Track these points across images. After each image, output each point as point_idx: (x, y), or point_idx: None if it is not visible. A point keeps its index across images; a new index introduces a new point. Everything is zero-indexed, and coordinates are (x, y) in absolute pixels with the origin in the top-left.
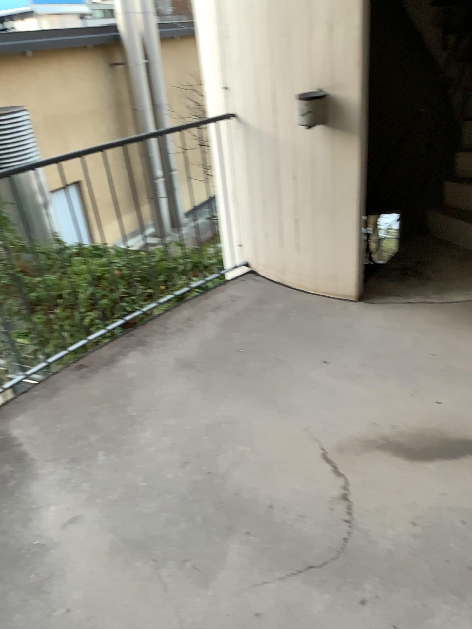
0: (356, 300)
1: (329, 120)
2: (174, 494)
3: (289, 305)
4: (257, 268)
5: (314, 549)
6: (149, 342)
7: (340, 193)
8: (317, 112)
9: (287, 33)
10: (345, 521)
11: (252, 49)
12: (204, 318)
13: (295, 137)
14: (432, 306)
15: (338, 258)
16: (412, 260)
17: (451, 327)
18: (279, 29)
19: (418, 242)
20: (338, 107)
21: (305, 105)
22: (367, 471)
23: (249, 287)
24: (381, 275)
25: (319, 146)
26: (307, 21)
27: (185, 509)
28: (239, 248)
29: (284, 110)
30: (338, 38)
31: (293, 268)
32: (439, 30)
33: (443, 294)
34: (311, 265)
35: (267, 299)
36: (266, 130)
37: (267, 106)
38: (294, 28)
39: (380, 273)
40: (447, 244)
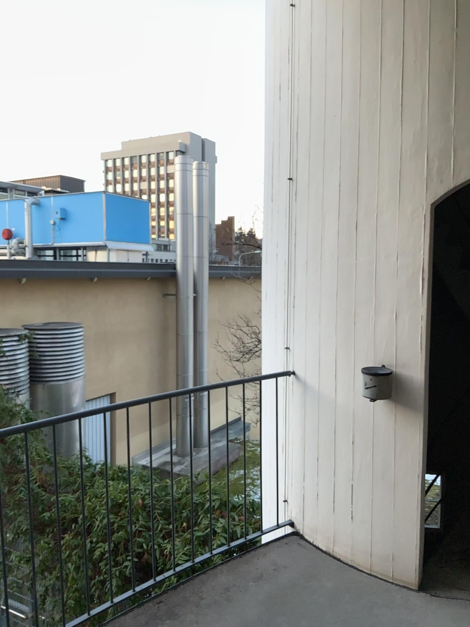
0: (418, 591)
1: (393, 394)
2: None
3: (342, 586)
4: (304, 532)
5: None
6: (182, 617)
7: (403, 468)
8: (382, 386)
9: (355, 313)
10: None
11: (319, 321)
12: (245, 591)
13: (357, 405)
14: None
15: (398, 537)
16: None
17: None
18: (348, 309)
19: None
20: (403, 384)
21: (369, 378)
22: None
23: (294, 555)
24: (440, 558)
25: (381, 417)
26: (375, 306)
27: None
28: (285, 505)
29: (348, 378)
30: (404, 324)
31: (345, 539)
32: None
33: None
34: (366, 540)
35: (315, 574)
36: (327, 393)
37: (330, 372)
38: (363, 310)
39: (439, 556)
40: None
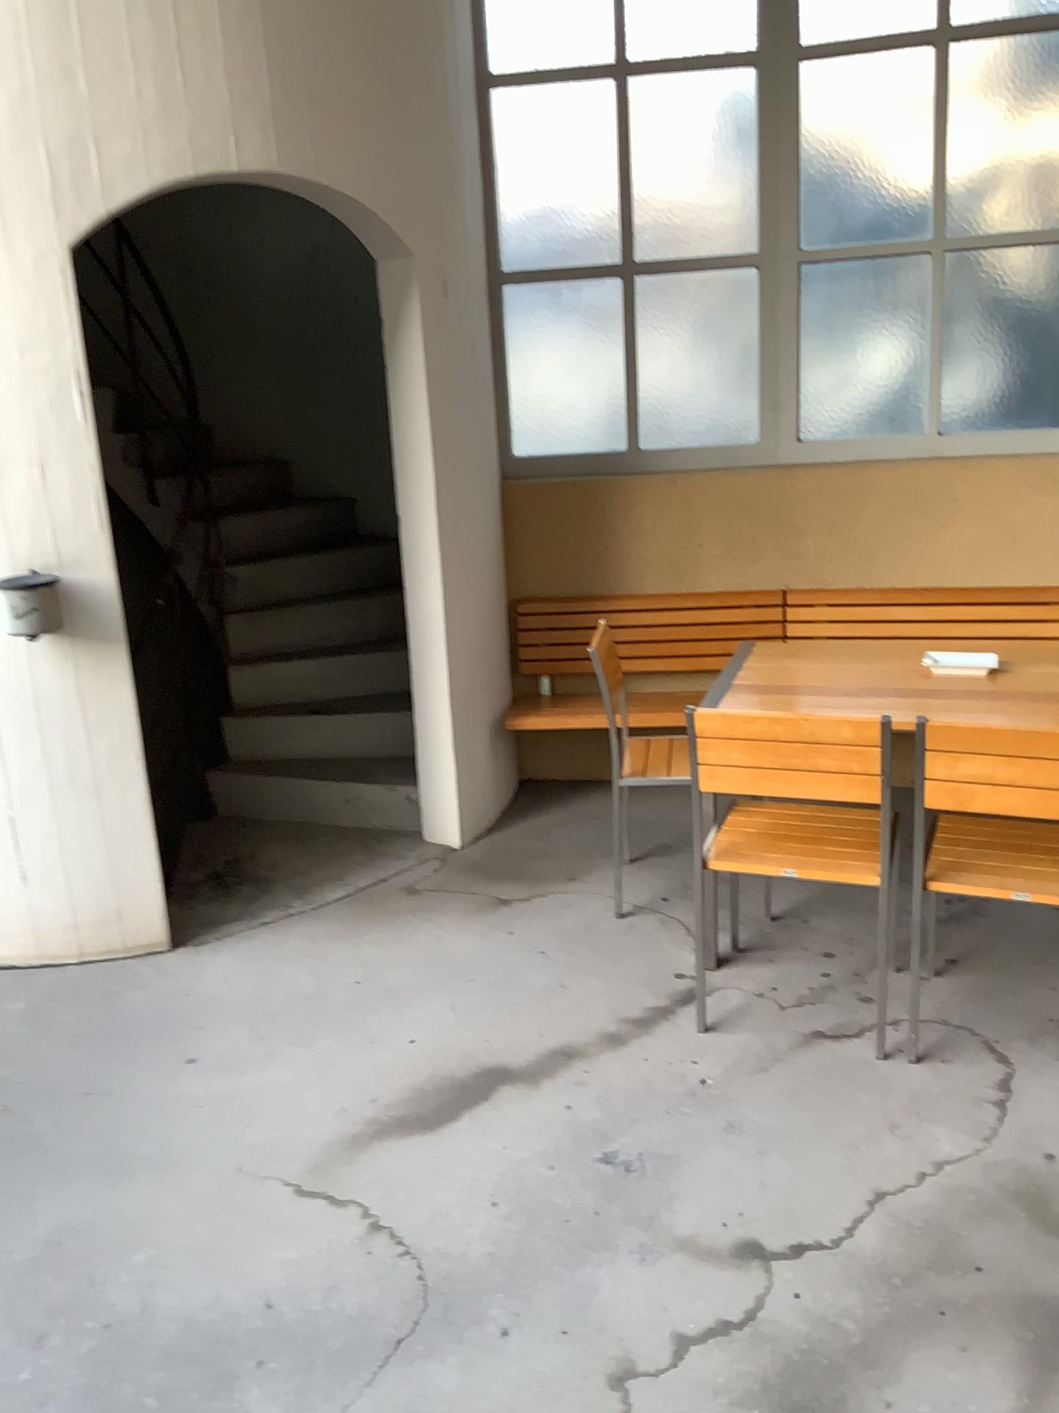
0: (172, 948)
1: (65, 622)
2: (66, 1393)
3: (42, 997)
4: None
5: (387, 1313)
6: None
7: (107, 751)
8: (41, 611)
9: None
10: (405, 1252)
11: None
12: None
13: None
14: (306, 918)
15: (121, 875)
16: (222, 861)
17: (359, 936)
18: None
19: (208, 832)
20: (80, 599)
21: (13, 600)
22: (385, 1175)
23: None
24: (182, 898)
25: (50, 670)
26: None
27: (111, 1401)
28: None
29: None
30: (61, 485)
31: (19, 923)
32: (140, 472)
33: (311, 896)
34: (62, 906)
35: None
36: None
37: None
38: None
39: (179, 896)
40: (263, 821)
